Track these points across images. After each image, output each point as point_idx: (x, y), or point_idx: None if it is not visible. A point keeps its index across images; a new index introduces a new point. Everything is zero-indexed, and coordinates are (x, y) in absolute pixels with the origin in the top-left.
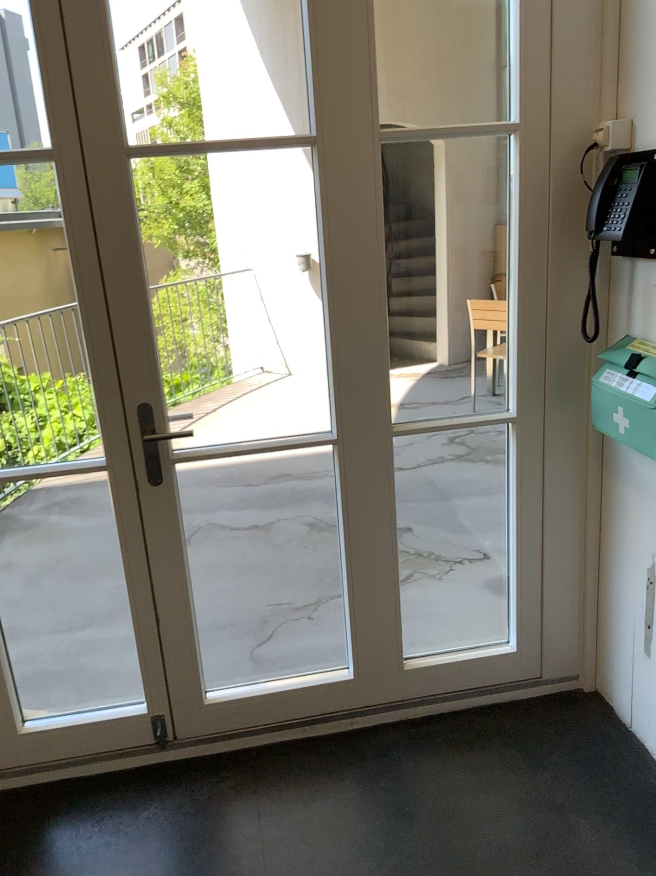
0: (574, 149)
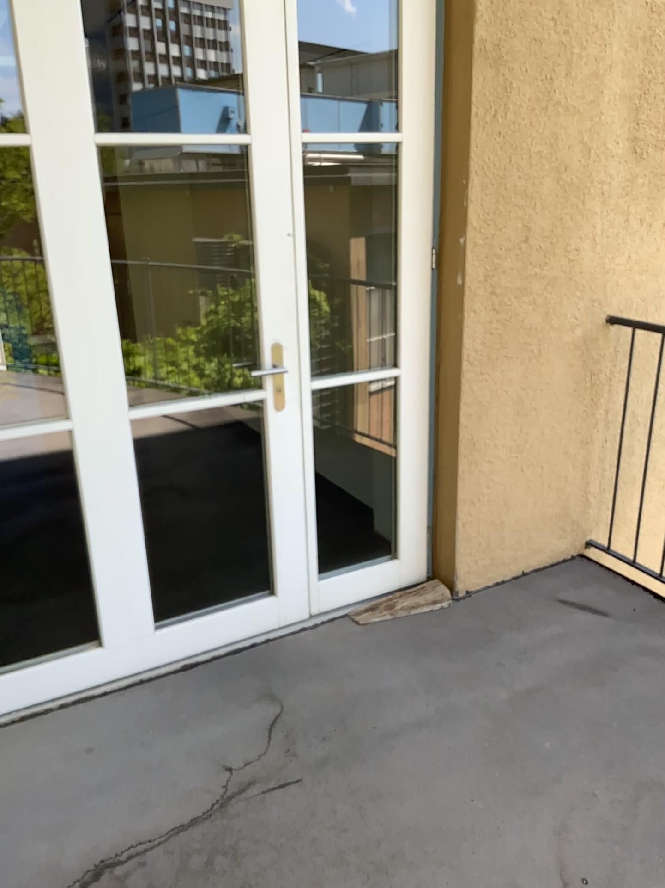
0: None
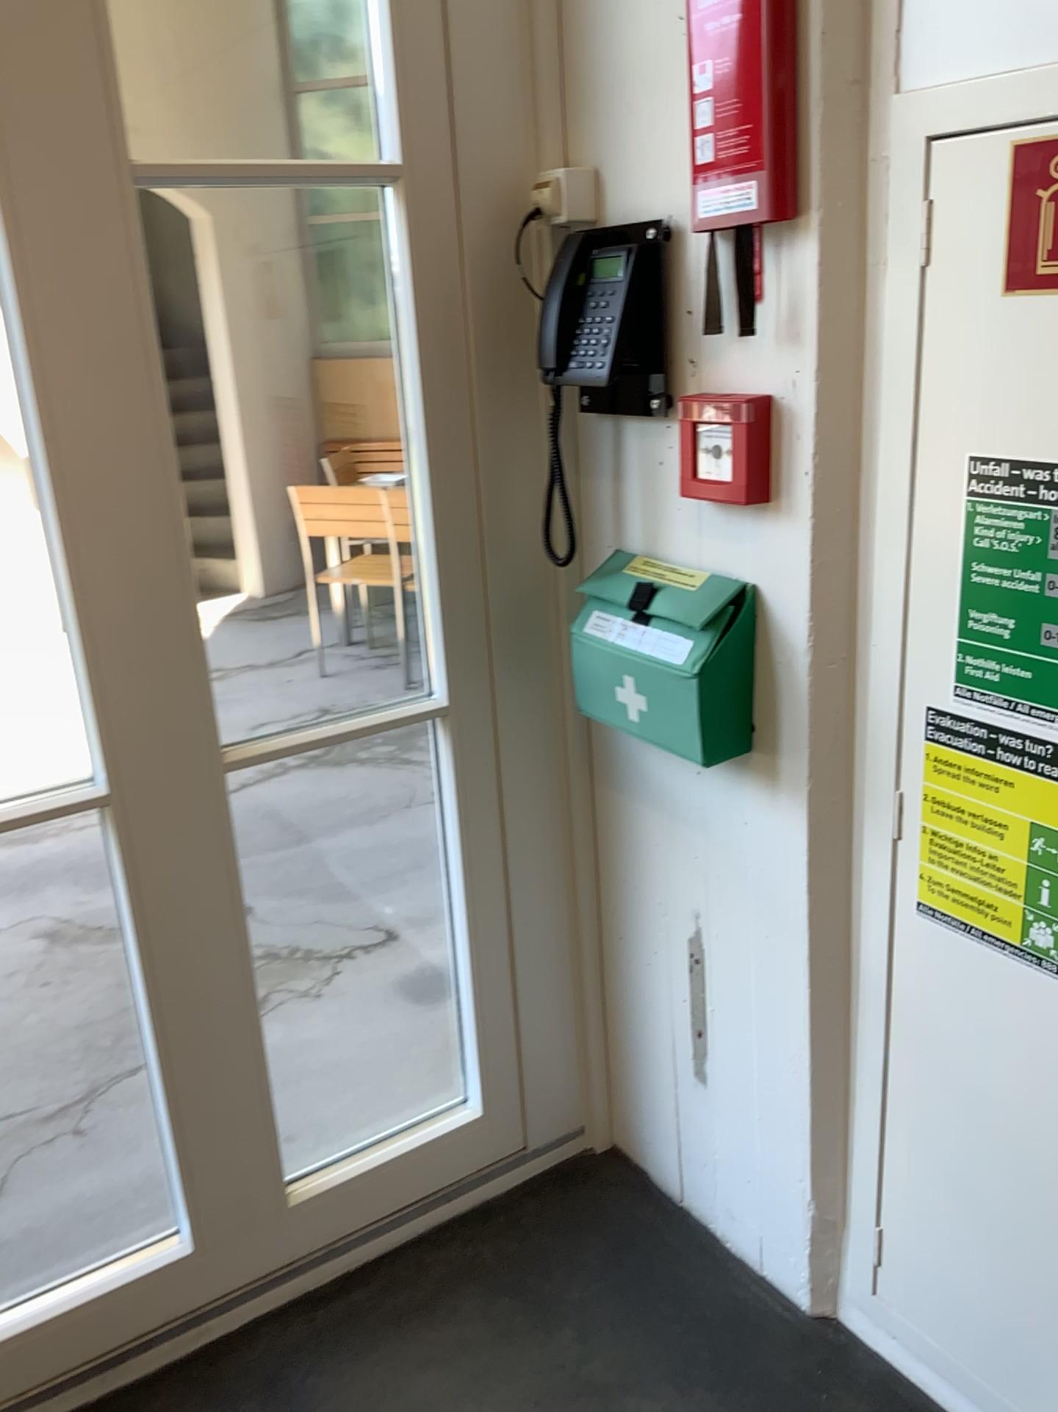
0: (506, 218)
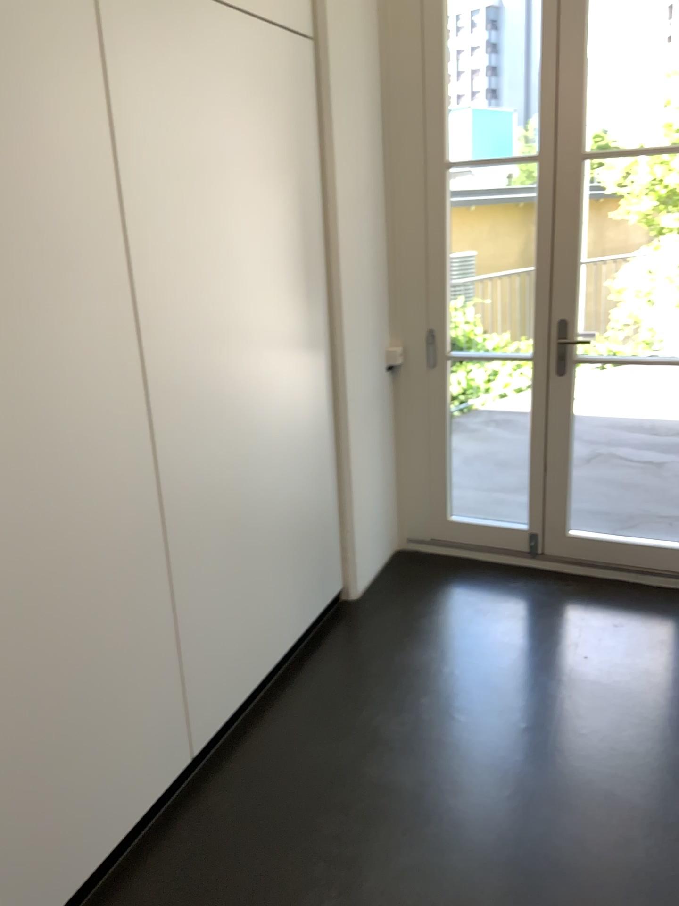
0: None
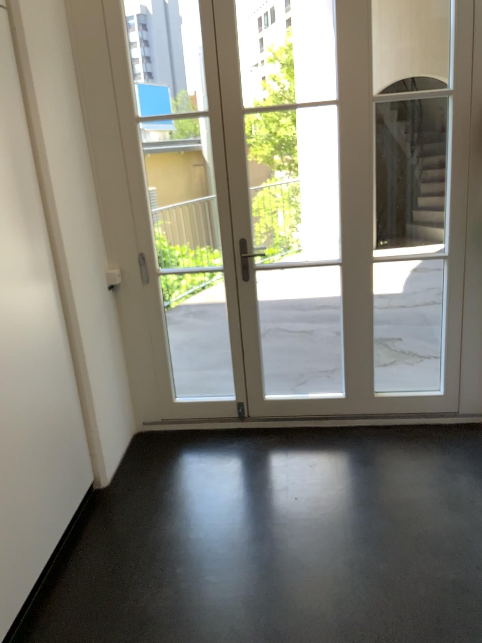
0: None
